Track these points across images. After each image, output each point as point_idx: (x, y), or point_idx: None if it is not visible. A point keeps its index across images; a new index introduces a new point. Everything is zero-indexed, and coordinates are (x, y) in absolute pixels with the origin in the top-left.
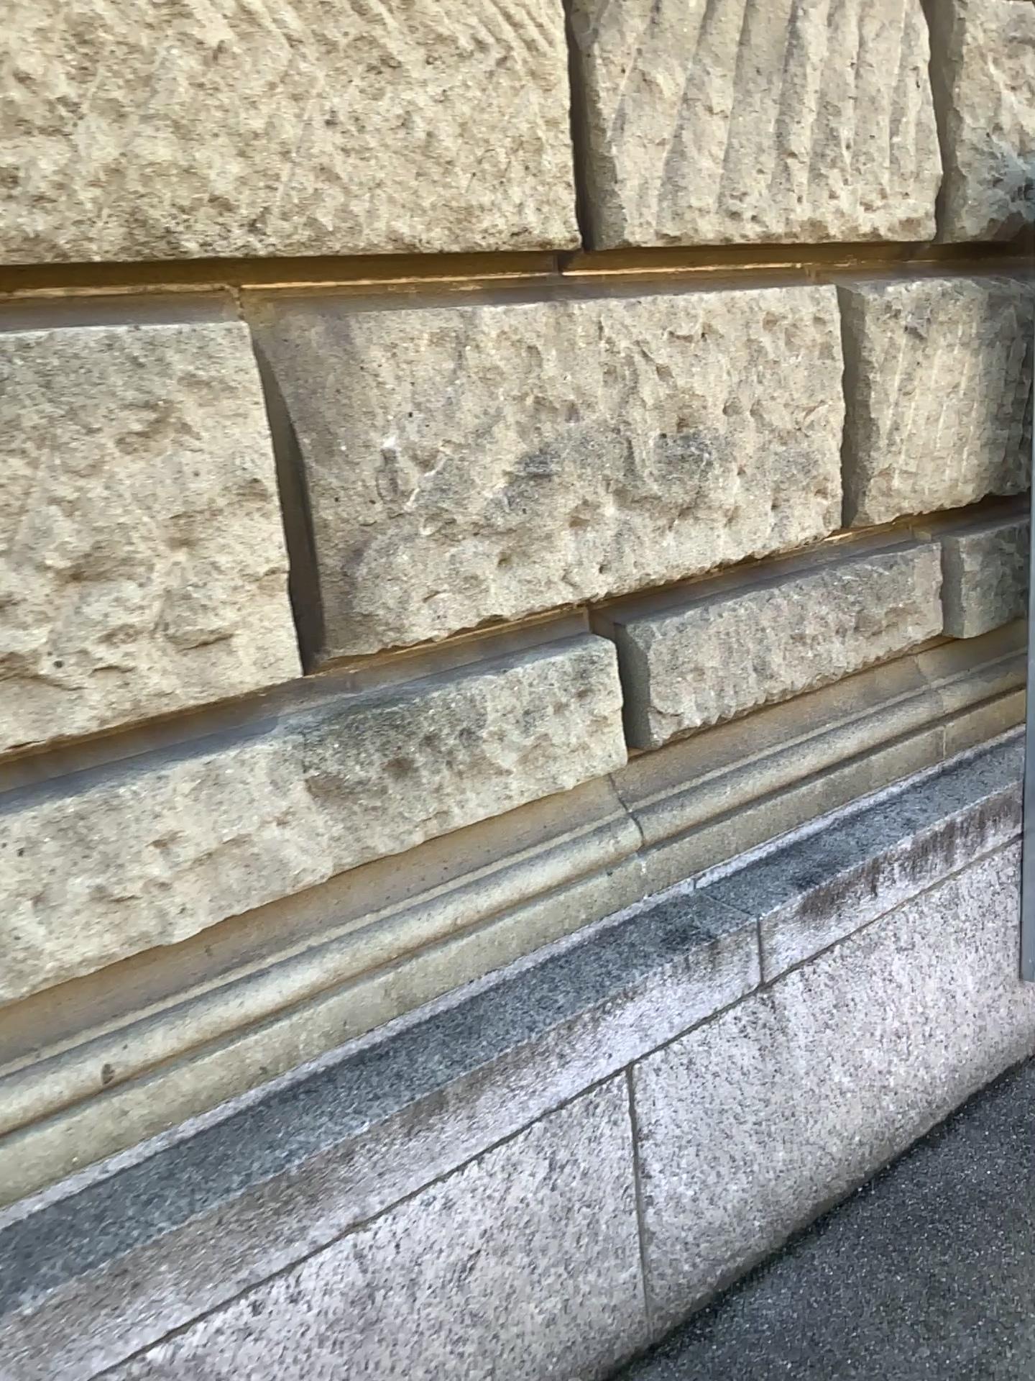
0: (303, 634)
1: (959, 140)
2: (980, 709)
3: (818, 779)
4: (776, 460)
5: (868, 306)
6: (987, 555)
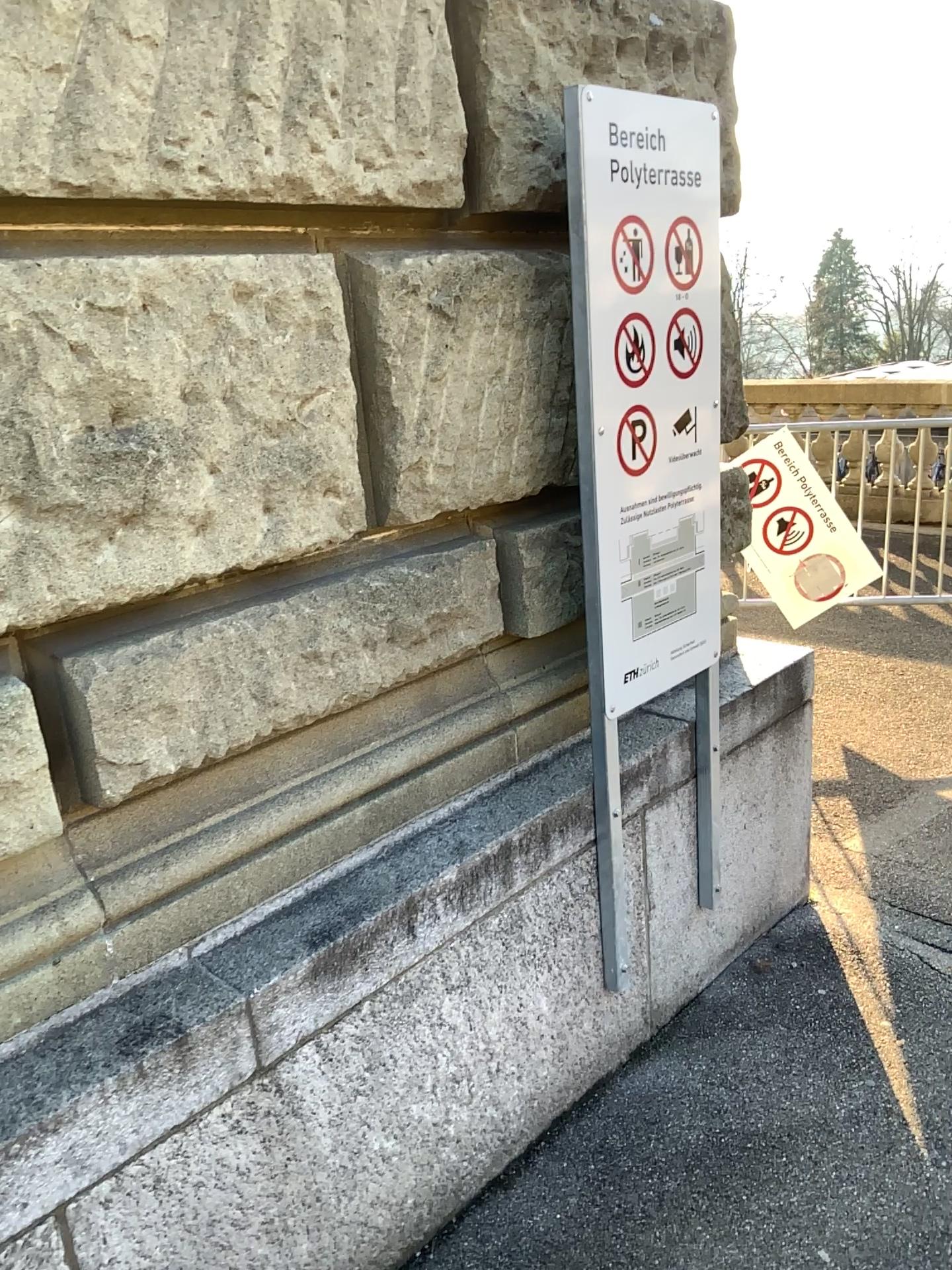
0: None
1: (487, 100)
2: (555, 709)
3: (355, 806)
4: (265, 456)
5: (381, 279)
6: (551, 549)
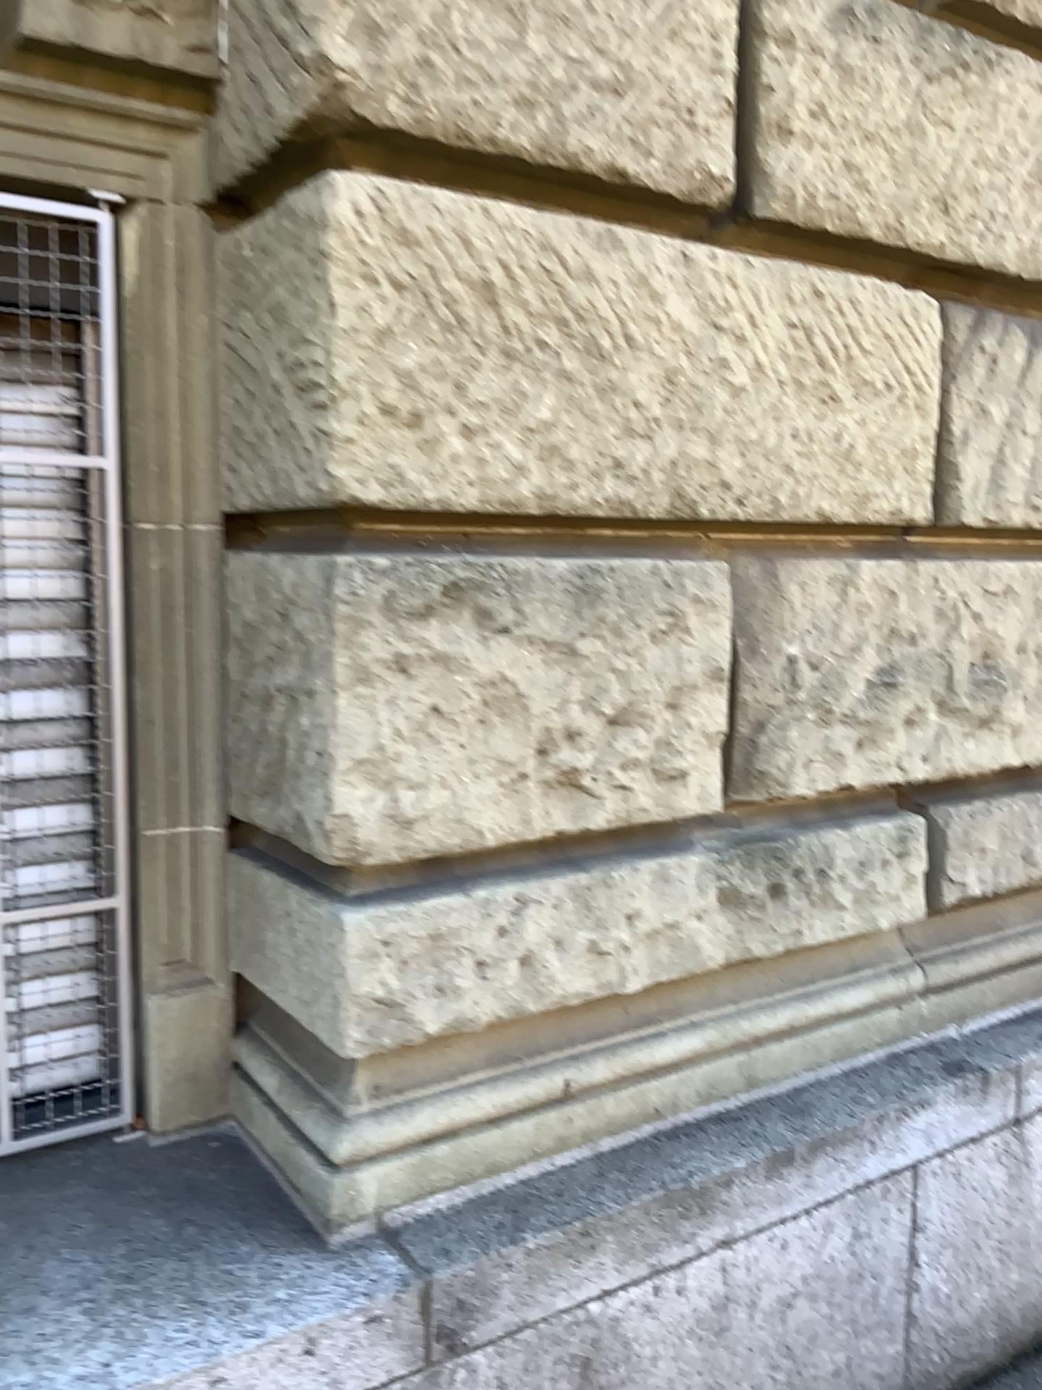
0: (726, 782)
1: None
2: None
3: None
4: None
5: None
6: None
